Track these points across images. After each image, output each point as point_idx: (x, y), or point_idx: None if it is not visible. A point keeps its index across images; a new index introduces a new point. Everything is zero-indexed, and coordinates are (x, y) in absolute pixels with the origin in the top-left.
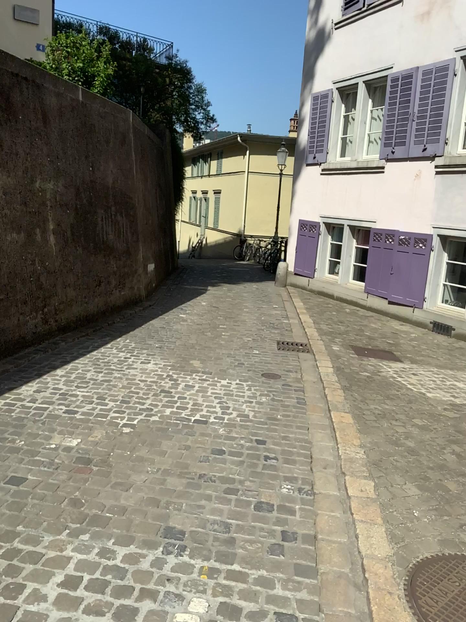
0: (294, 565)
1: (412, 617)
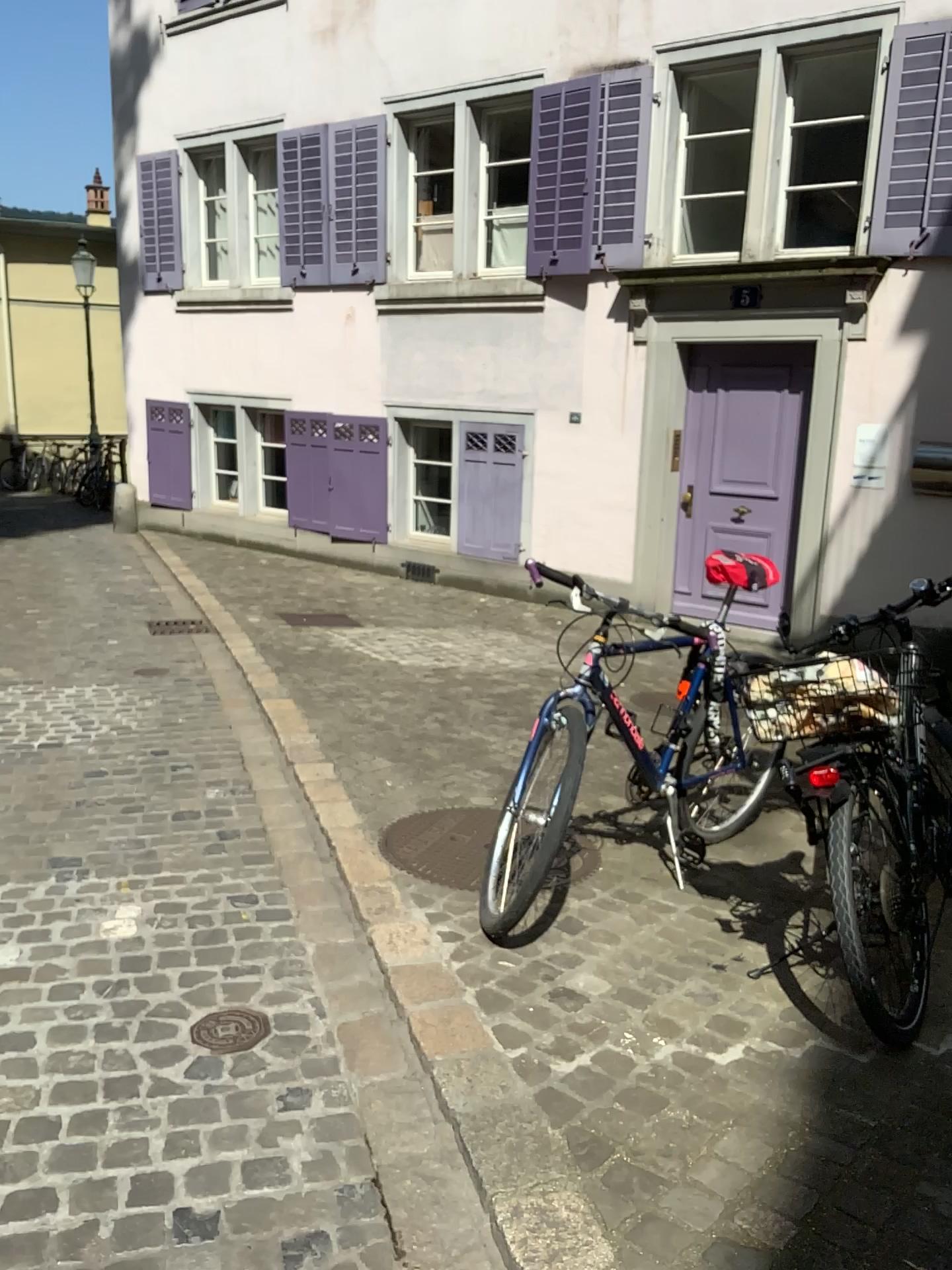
0: (242, 860)
1: (388, 867)
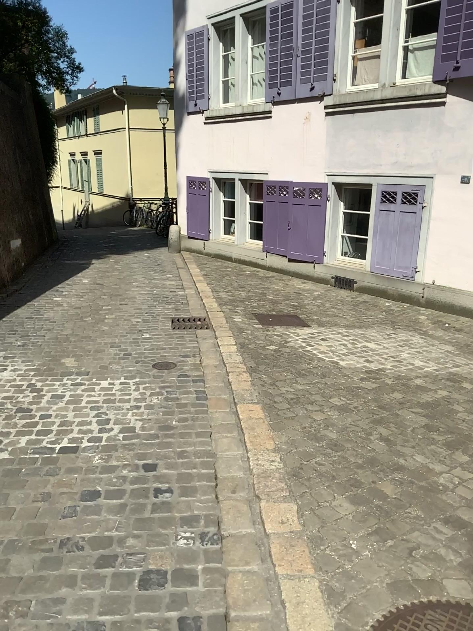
0: None
1: None
